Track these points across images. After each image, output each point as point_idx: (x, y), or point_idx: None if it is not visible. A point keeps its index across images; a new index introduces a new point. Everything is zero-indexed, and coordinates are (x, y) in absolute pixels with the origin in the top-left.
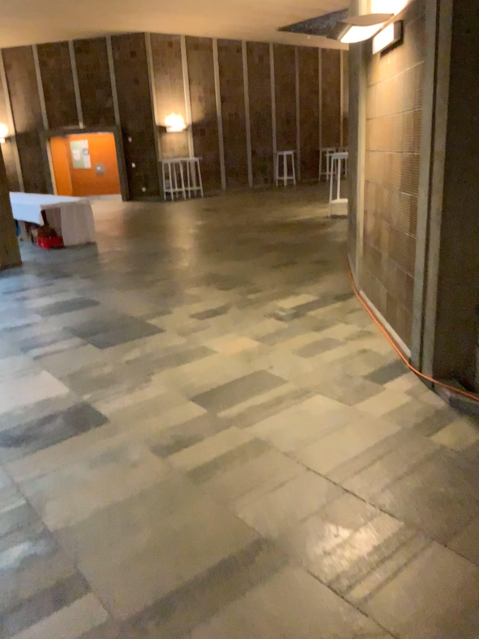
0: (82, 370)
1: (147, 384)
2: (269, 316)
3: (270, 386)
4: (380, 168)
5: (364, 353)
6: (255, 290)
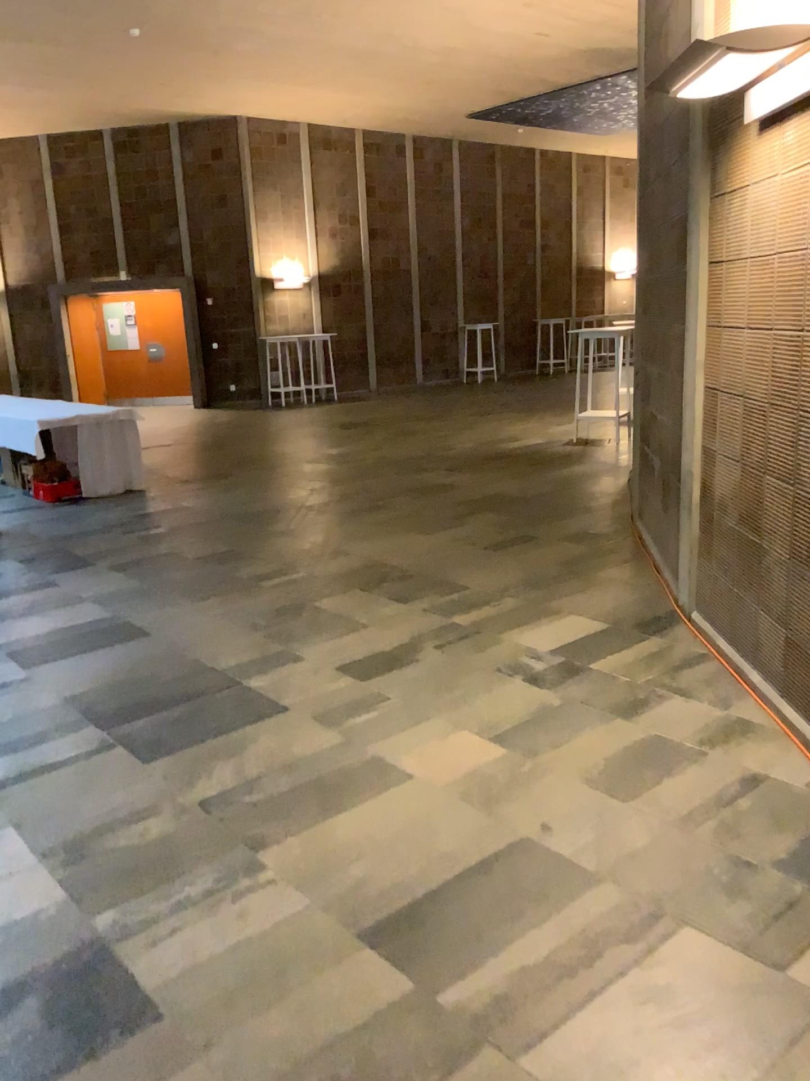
0: (95, 833)
1: (251, 883)
2: (514, 676)
3: (560, 900)
4: (764, 362)
5: (756, 788)
6: (472, 608)
